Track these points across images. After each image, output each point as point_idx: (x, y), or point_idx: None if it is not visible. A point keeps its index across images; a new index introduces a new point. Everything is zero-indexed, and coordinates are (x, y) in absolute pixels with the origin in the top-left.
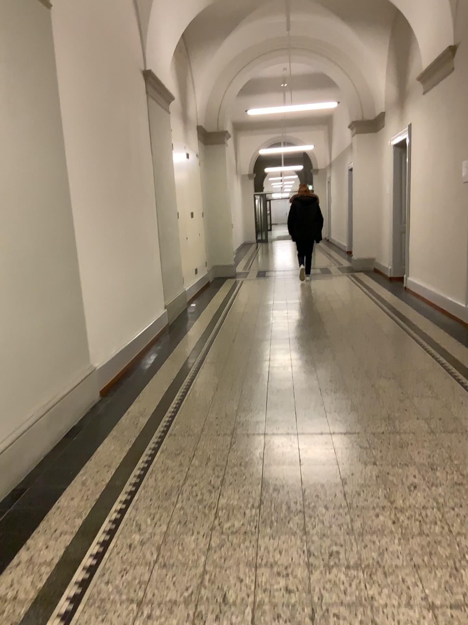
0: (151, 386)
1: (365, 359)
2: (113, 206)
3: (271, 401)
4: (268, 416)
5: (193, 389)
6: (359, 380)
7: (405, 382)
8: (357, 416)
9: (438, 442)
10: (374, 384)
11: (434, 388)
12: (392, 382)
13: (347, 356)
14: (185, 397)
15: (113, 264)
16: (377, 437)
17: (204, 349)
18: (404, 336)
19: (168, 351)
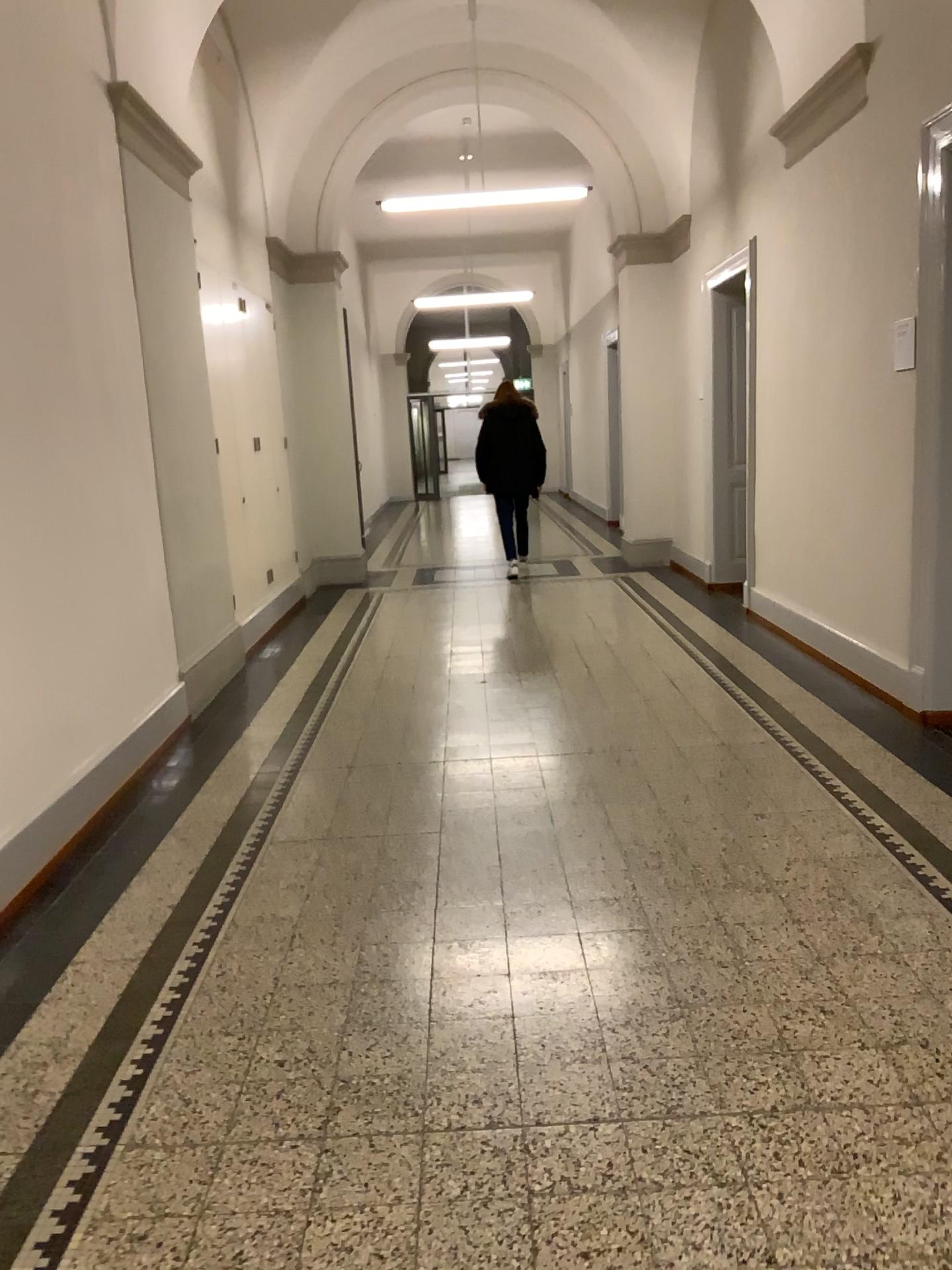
0: (102, 939)
1: (684, 824)
2: (1, 431)
3: (441, 989)
4: (433, 1052)
5: (223, 946)
6: (676, 897)
7: (799, 900)
8: (690, 1040)
9: (942, 1150)
10: (721, 912)
11: (882, 923)
12: (766, 902)
13: (637, 812)
14: (193, 984)
15: (2, 590)
16: (760, 1137)
17: (270, 803)
18: (770, 747)
19: (174, 809)
